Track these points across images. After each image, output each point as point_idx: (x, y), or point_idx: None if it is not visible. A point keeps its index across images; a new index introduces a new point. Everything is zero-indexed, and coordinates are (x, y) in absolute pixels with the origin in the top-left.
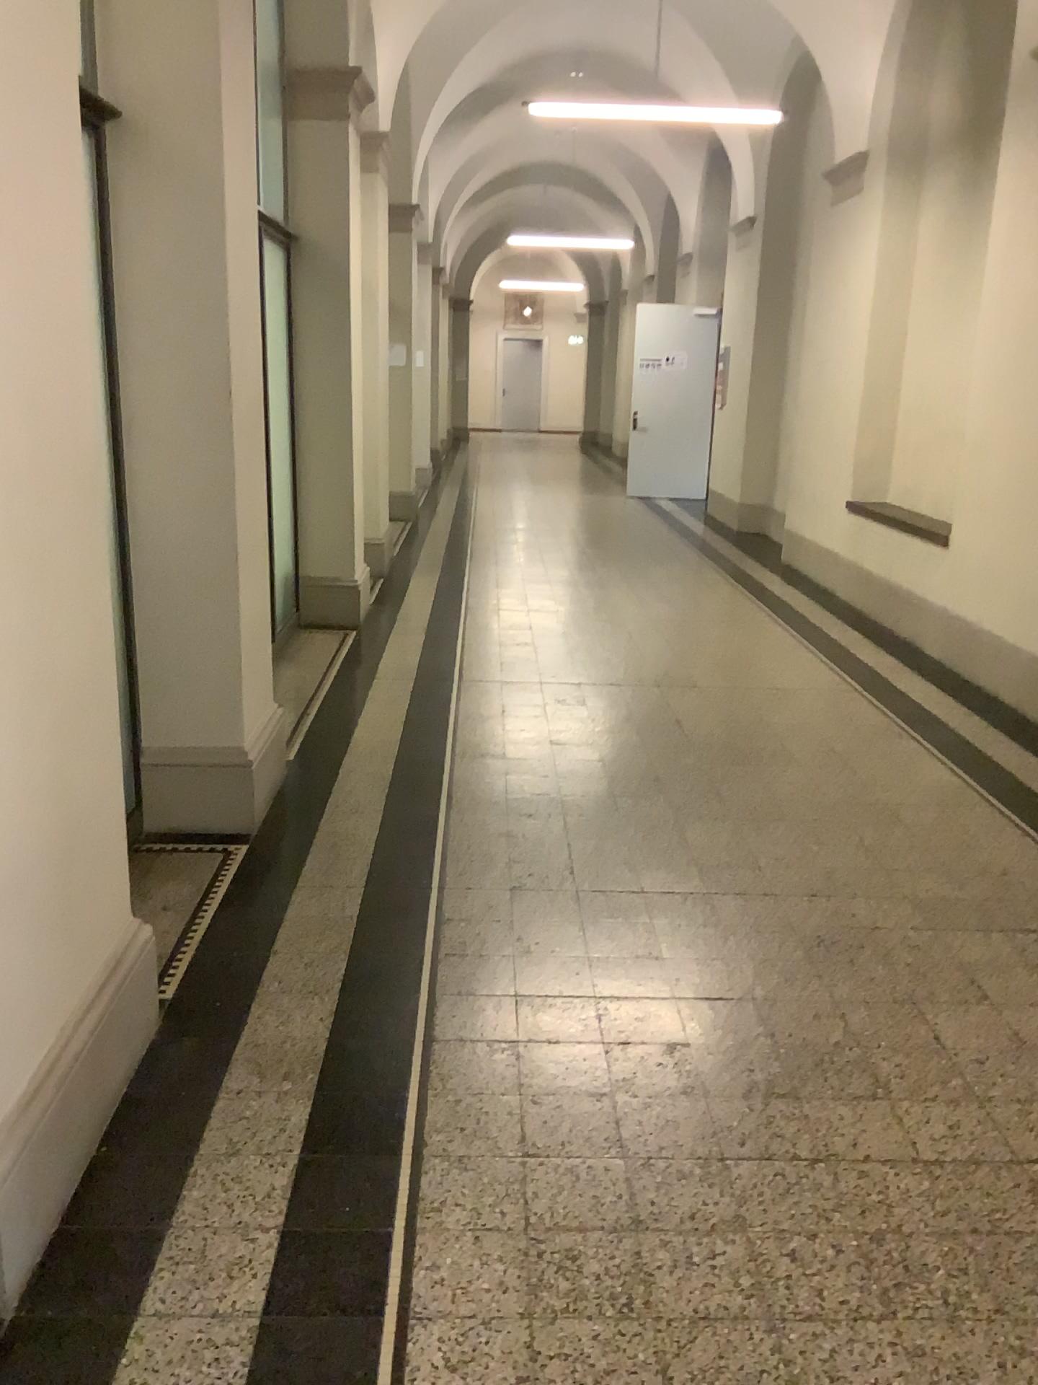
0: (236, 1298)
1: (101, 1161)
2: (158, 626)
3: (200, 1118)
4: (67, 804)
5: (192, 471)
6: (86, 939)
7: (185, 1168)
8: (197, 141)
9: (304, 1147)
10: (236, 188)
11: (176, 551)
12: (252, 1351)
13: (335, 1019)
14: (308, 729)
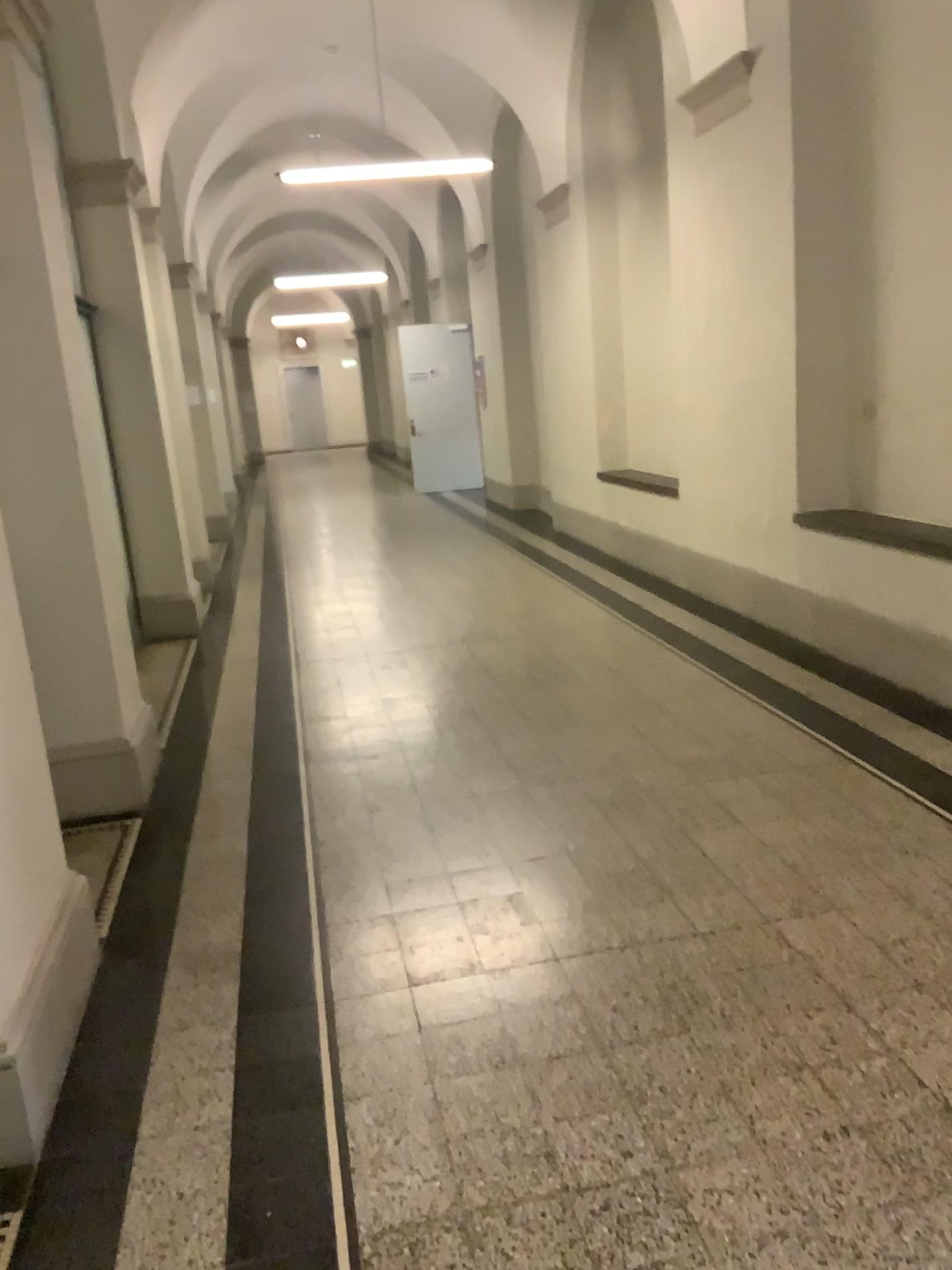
0: (212, 1110)
1: (83, 1050)
2: (40, 647)
3: (154, 1008)
4: (19, 773)
5: (54, 514)
6: (47, 878)
7: (152, 1041)
8: (24, 248)
9: (242, 1010)
10: (60, 282)
11: (48, 581)
12: (233, 1138)
13: (245, 924)
14: (174, 721)
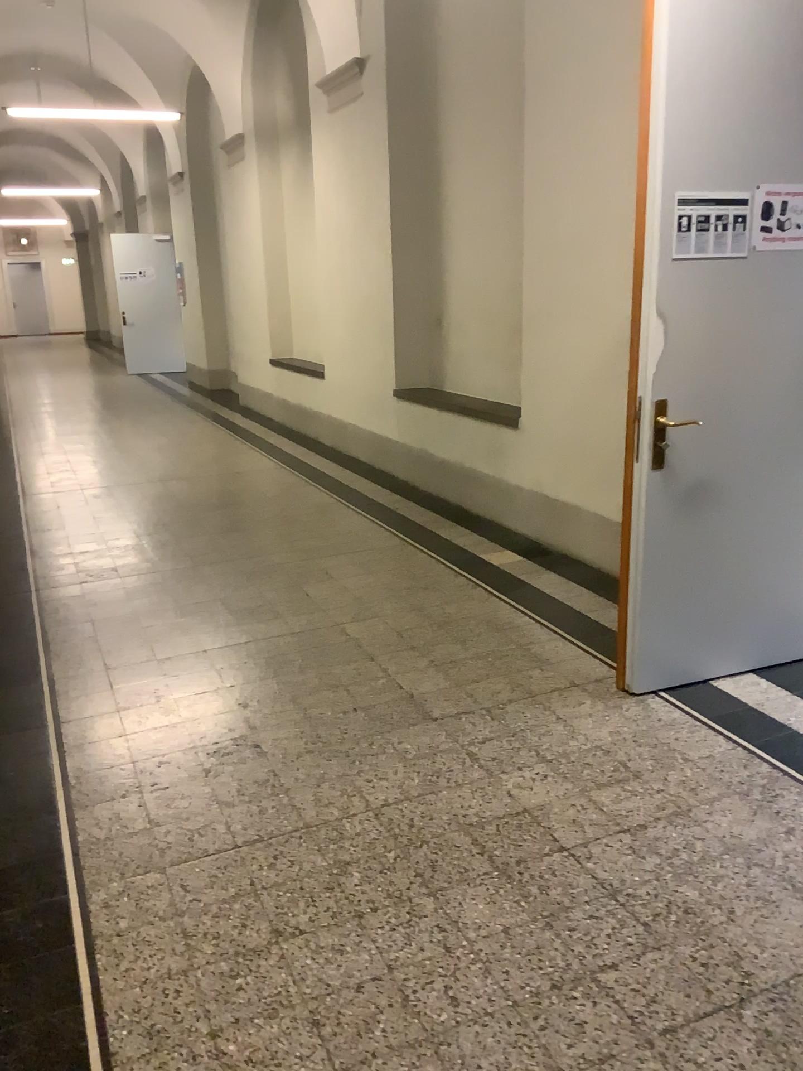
0: None
1: None
2: None
3: None
4: None
5: None
6: None
7: None
8: None
9: None
10: None
11: None
12: None
13: None
14: None
